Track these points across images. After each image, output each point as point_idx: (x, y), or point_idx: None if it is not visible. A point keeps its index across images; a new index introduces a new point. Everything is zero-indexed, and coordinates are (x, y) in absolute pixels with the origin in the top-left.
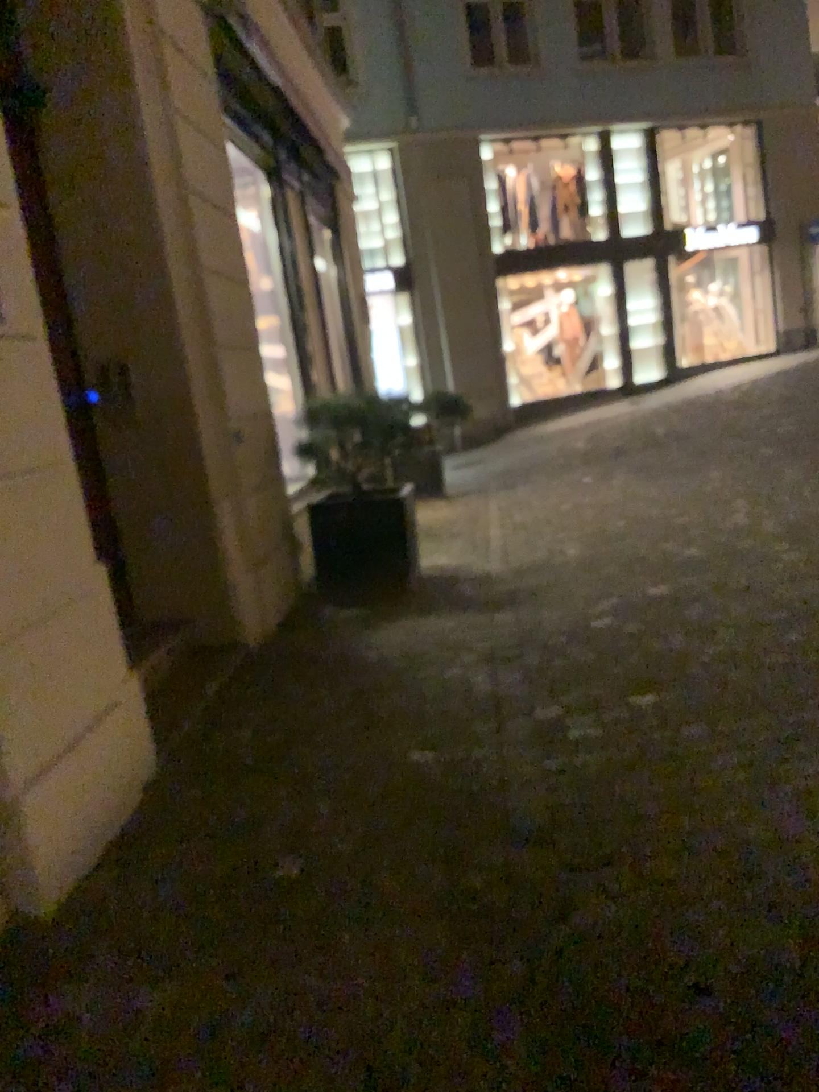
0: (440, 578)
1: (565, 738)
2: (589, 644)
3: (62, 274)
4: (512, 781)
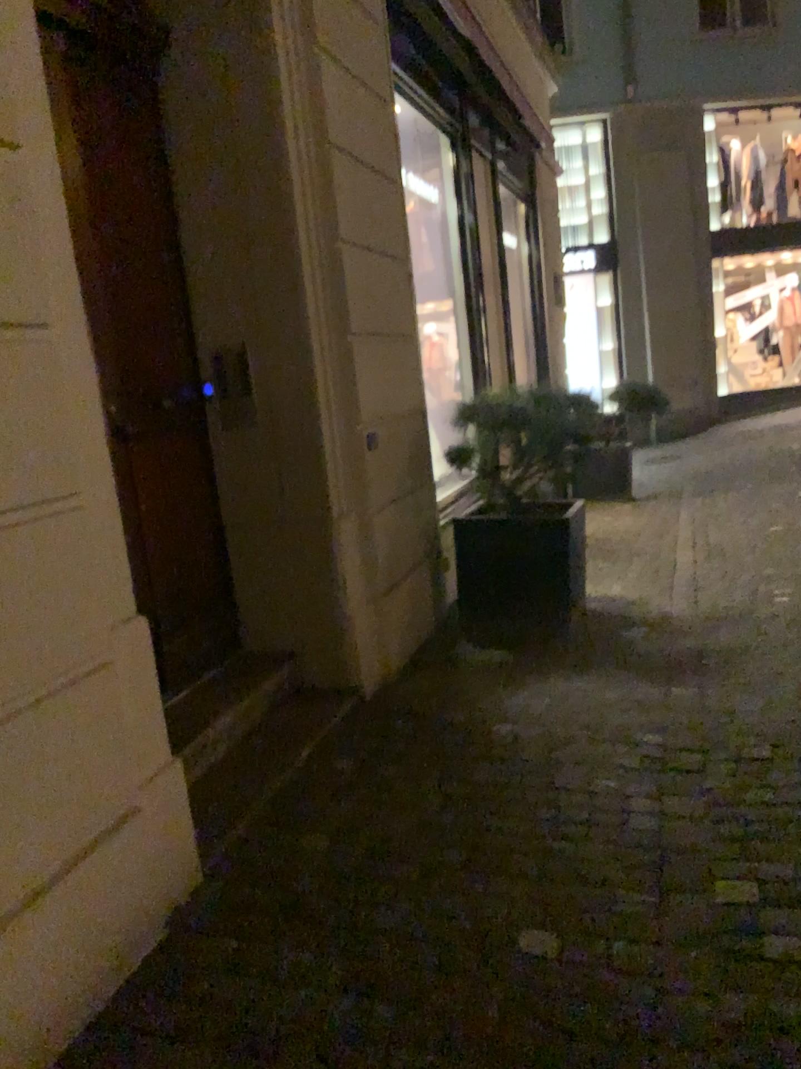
0: (608, 619)
1: (756, 954)
2: (800, 765)
3: (179, 245)
4: (665, 1032)
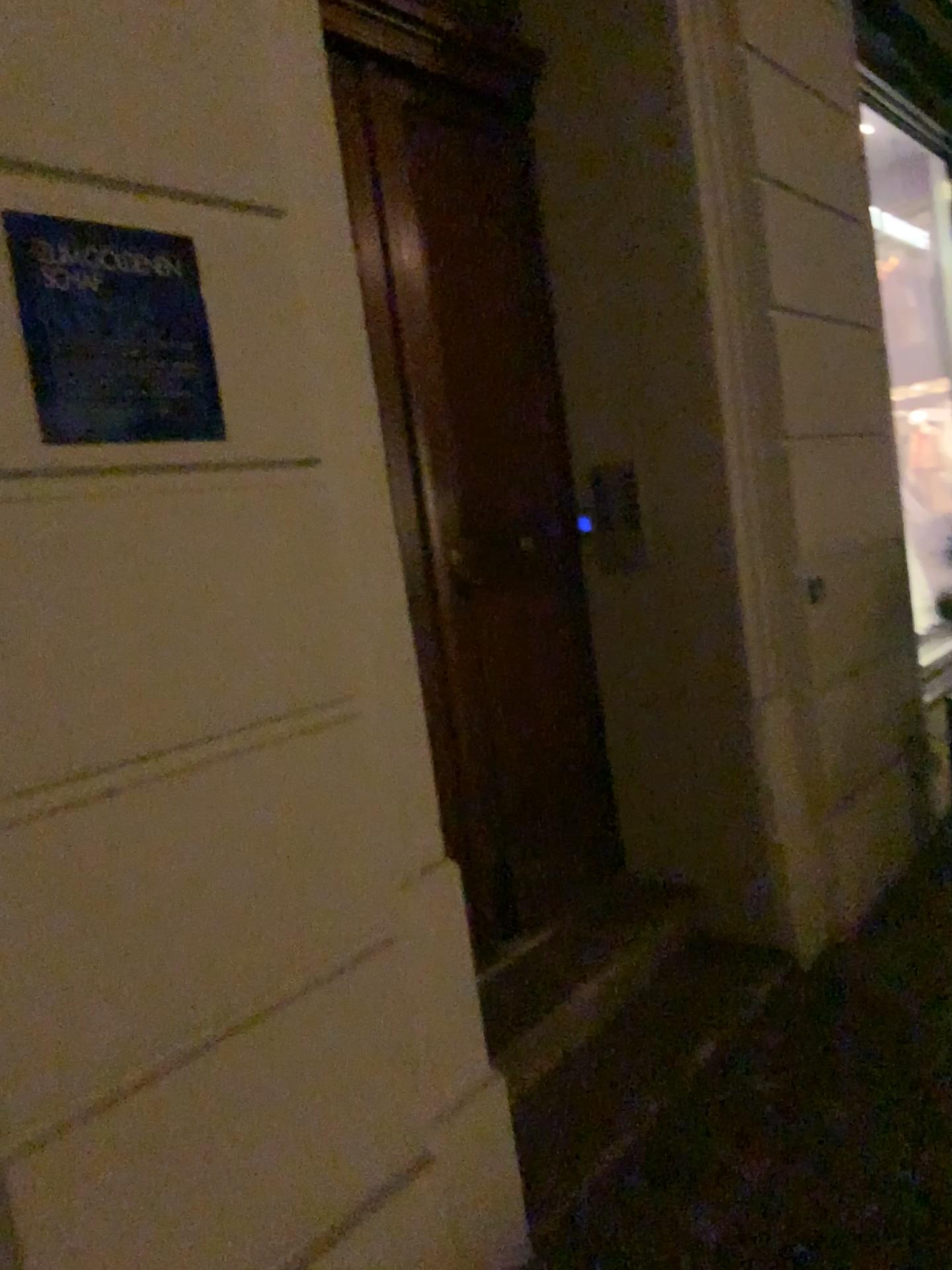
0: None
1: None
2: None
3: (552, 333)
4: None
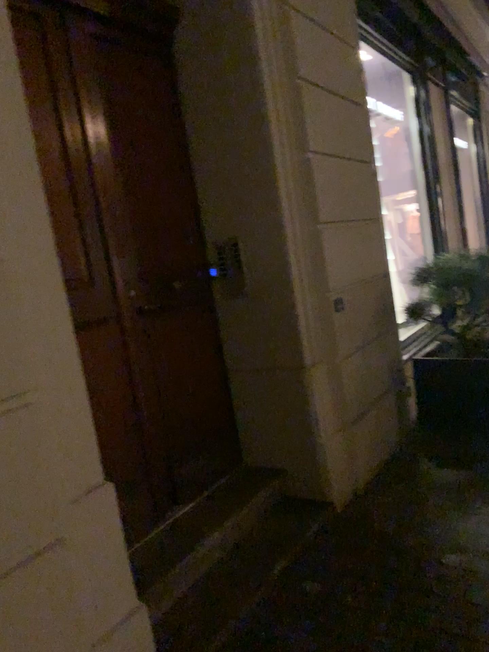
0: None
1: None
2: None
3: (194, 166)
4: None
